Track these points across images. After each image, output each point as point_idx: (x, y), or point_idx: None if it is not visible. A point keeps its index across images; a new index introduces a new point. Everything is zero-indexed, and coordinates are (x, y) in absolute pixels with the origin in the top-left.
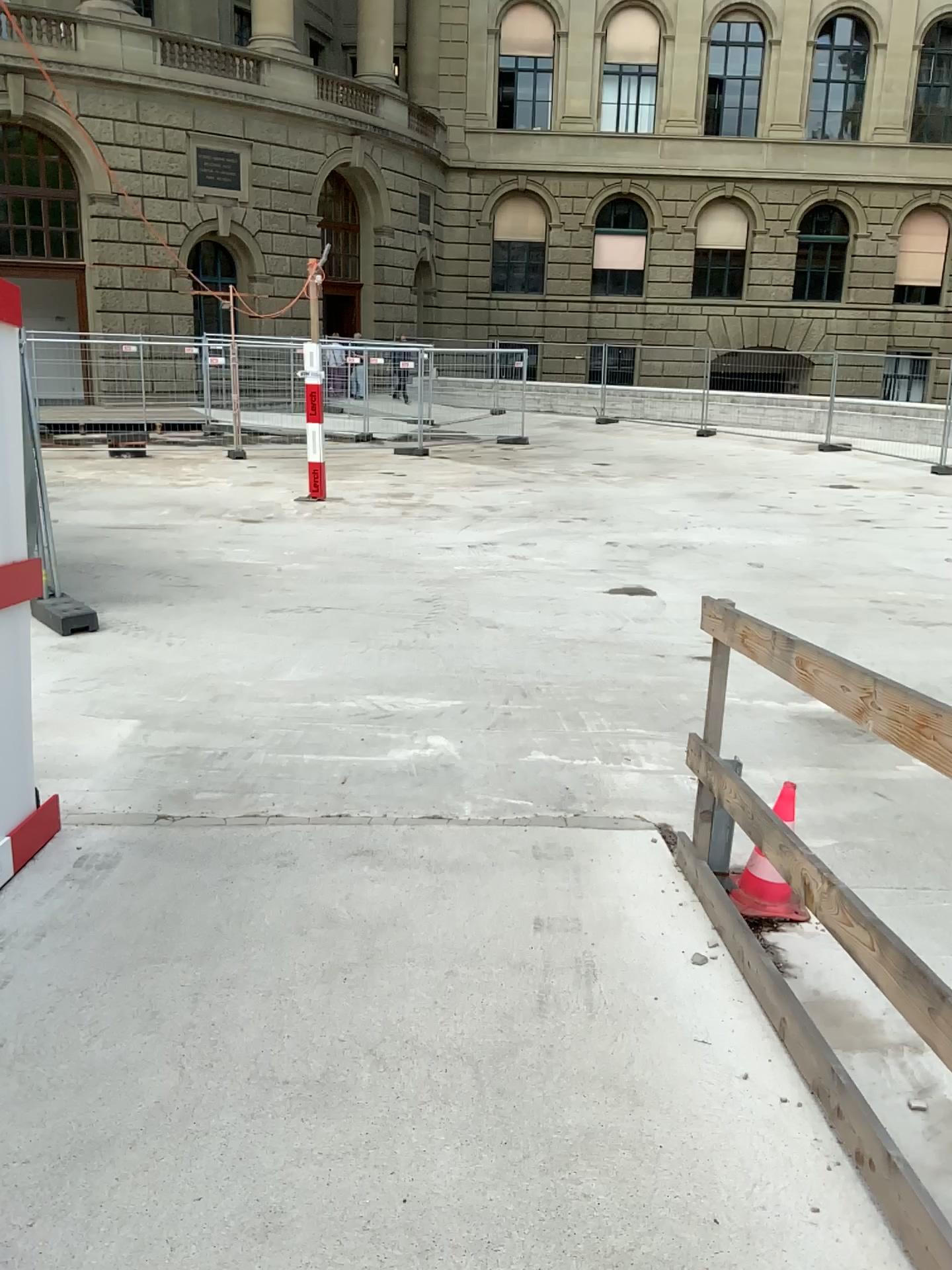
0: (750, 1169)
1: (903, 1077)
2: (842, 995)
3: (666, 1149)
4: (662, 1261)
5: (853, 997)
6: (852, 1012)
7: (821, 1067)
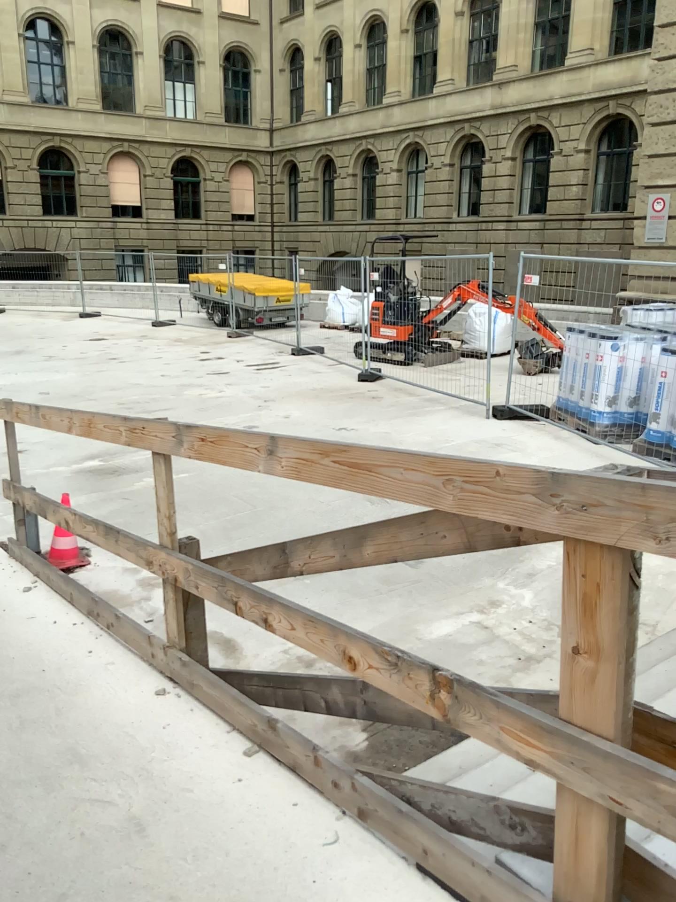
0: (56, 649)
1: (138, 610)
2: (108, 589)
3: (14, 656)
4: (16, 687)
5: (114, 588)
6: (113, 594)
7: (88, 603)
